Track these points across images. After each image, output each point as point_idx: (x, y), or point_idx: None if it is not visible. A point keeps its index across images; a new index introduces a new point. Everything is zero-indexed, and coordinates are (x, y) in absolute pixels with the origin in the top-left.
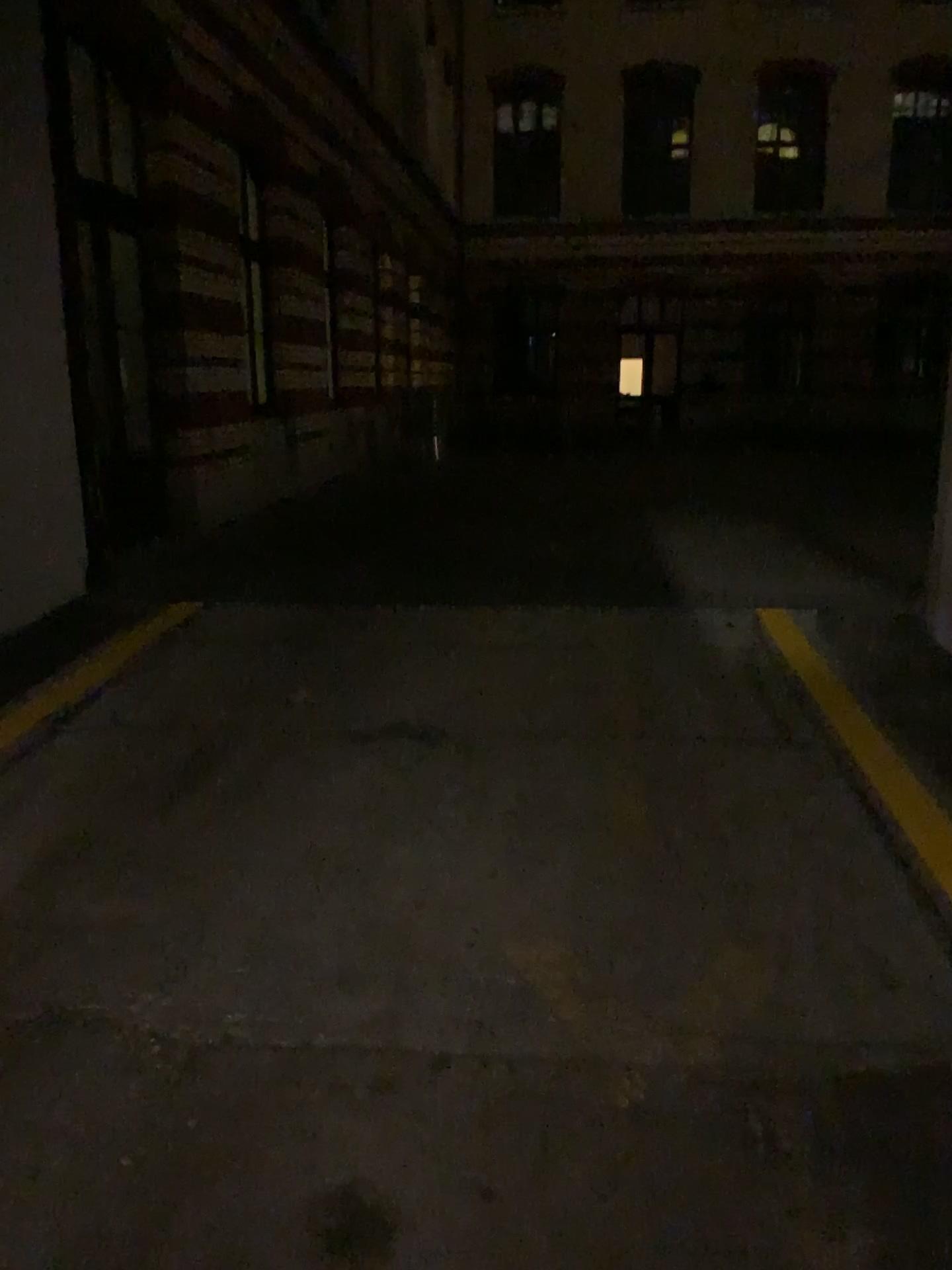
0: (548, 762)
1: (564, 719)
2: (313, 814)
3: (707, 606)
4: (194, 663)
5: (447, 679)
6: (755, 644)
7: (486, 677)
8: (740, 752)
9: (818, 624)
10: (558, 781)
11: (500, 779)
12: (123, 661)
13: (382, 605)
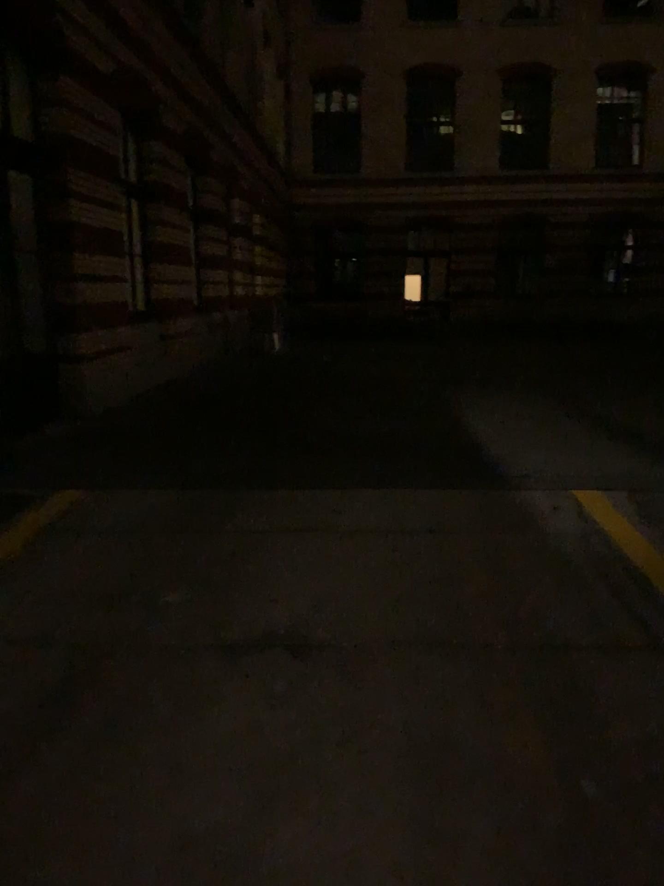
0: (424, 682)
1: (431, 624)
2: (182, 769)
3: (530, 488)
4: (69, 560)
5: (311, 576)
6: (585, 529)
7: (347, 572)
8: (613, 664)
9: (632, 506)
10: (439, 709)
11: (379, 709)
12: (1, 559)
13: (244, 492)
